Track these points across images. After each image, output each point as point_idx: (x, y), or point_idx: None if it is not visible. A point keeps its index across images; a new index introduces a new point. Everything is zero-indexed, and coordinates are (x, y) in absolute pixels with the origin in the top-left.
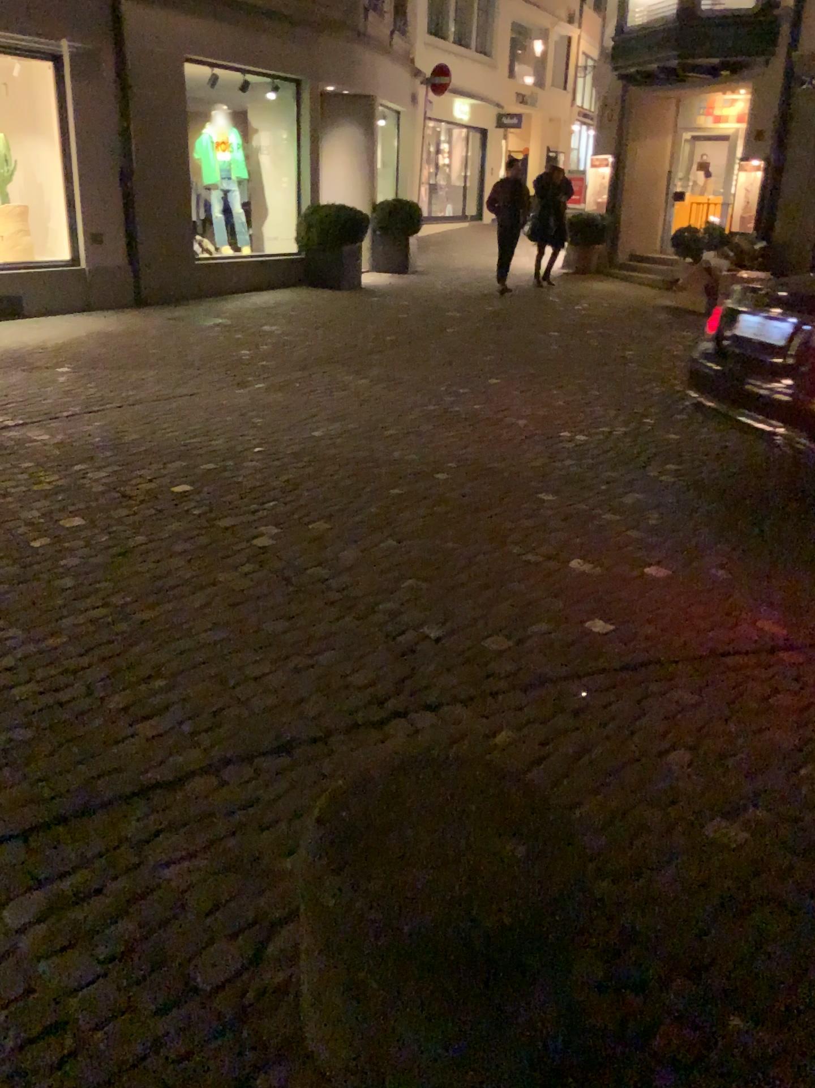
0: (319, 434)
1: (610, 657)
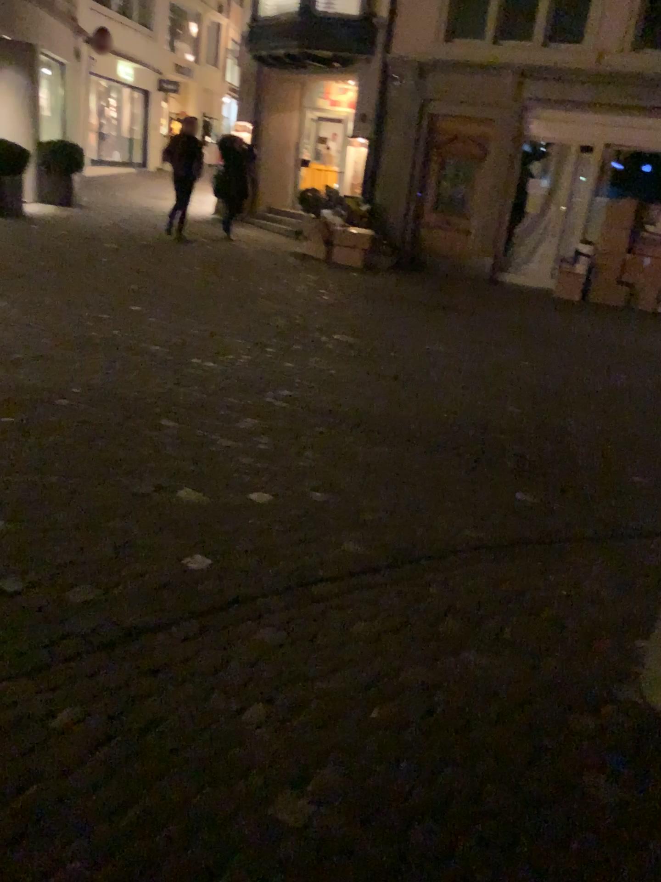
0: None
1: (201, 598)
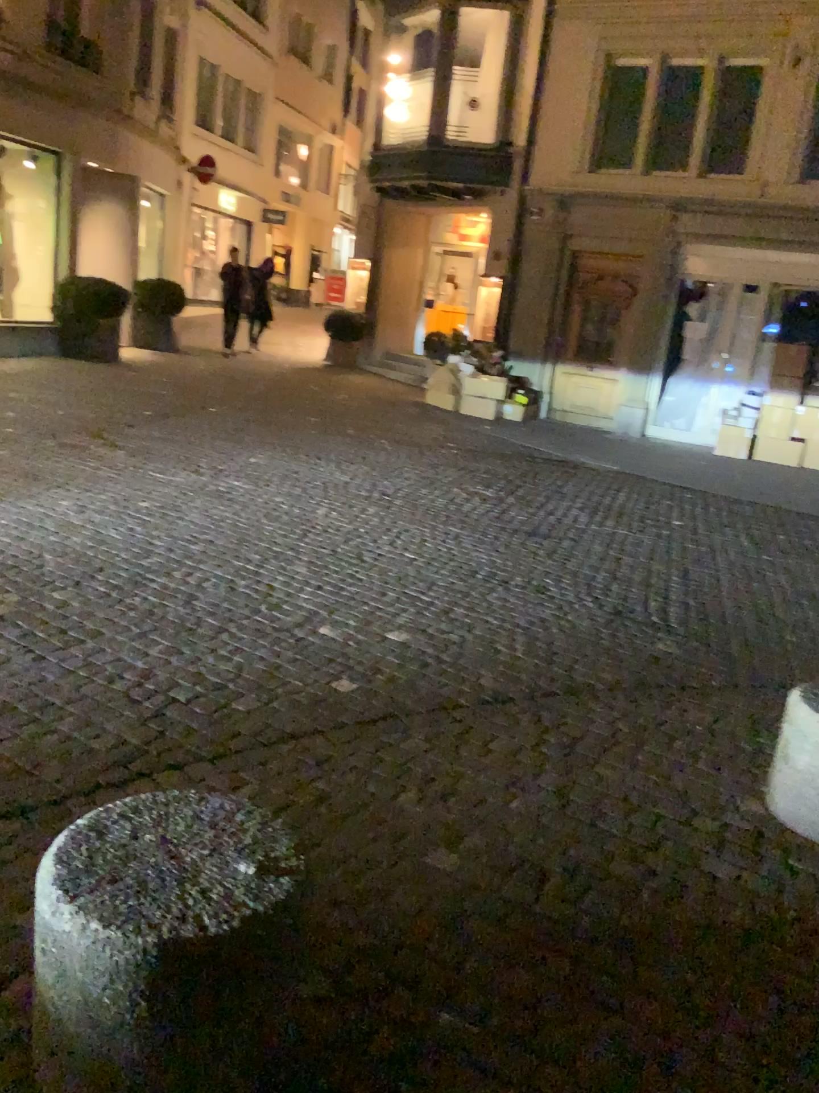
0: (69, 502)
1: (351, 709)
